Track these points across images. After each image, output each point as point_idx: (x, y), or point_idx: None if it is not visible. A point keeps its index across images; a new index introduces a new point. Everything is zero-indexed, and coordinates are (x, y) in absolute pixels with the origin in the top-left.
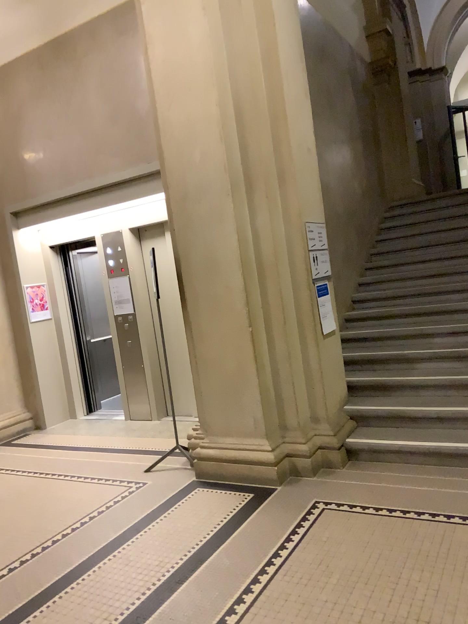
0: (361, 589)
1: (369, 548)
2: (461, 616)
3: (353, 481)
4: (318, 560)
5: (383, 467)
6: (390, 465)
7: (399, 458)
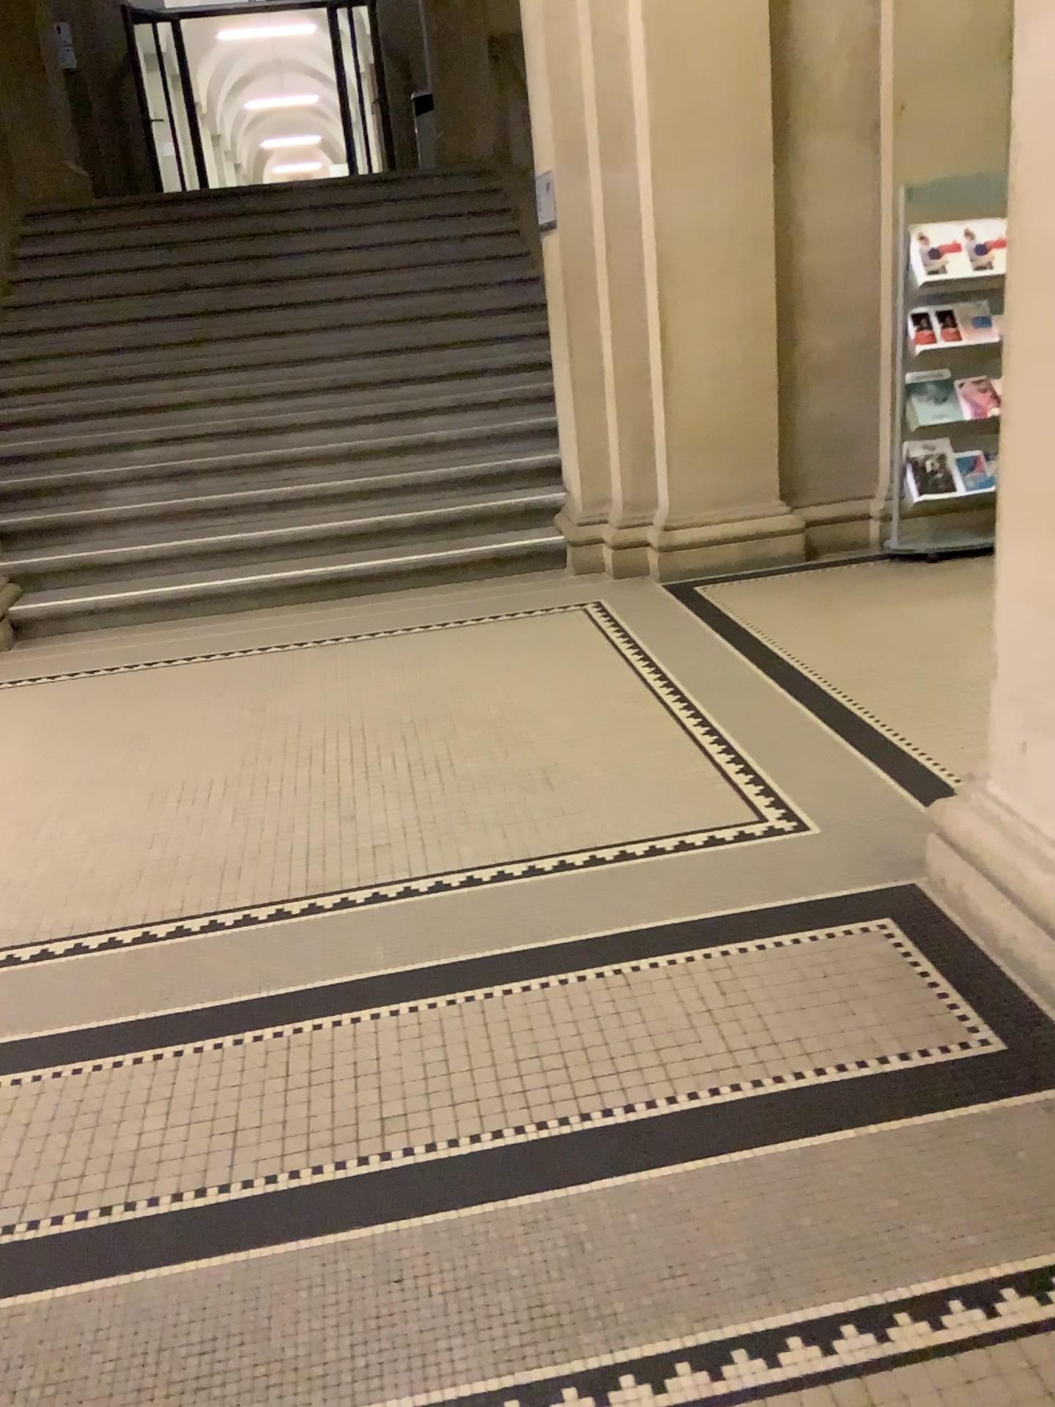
0: (67, 733)
1: (70, 703)
2: (185, 721)
3: (32, 655)
4: (2, 727)
5: (75, 635)
6: (85, 632)
7: (97, 622)
